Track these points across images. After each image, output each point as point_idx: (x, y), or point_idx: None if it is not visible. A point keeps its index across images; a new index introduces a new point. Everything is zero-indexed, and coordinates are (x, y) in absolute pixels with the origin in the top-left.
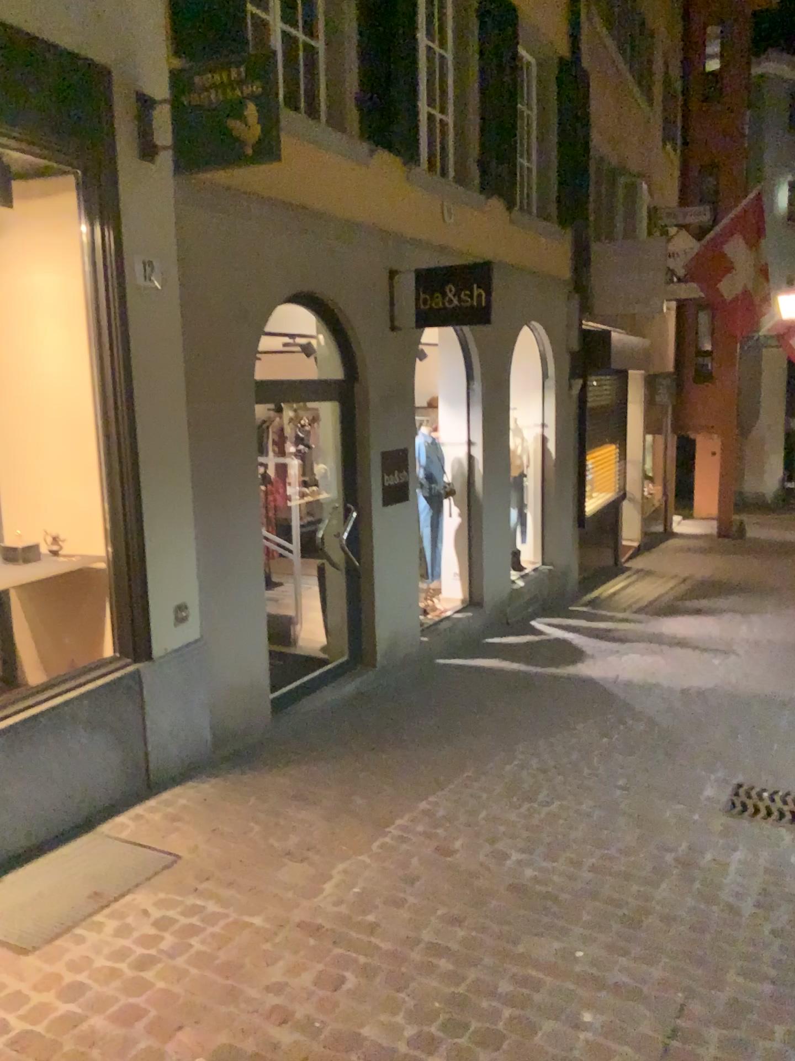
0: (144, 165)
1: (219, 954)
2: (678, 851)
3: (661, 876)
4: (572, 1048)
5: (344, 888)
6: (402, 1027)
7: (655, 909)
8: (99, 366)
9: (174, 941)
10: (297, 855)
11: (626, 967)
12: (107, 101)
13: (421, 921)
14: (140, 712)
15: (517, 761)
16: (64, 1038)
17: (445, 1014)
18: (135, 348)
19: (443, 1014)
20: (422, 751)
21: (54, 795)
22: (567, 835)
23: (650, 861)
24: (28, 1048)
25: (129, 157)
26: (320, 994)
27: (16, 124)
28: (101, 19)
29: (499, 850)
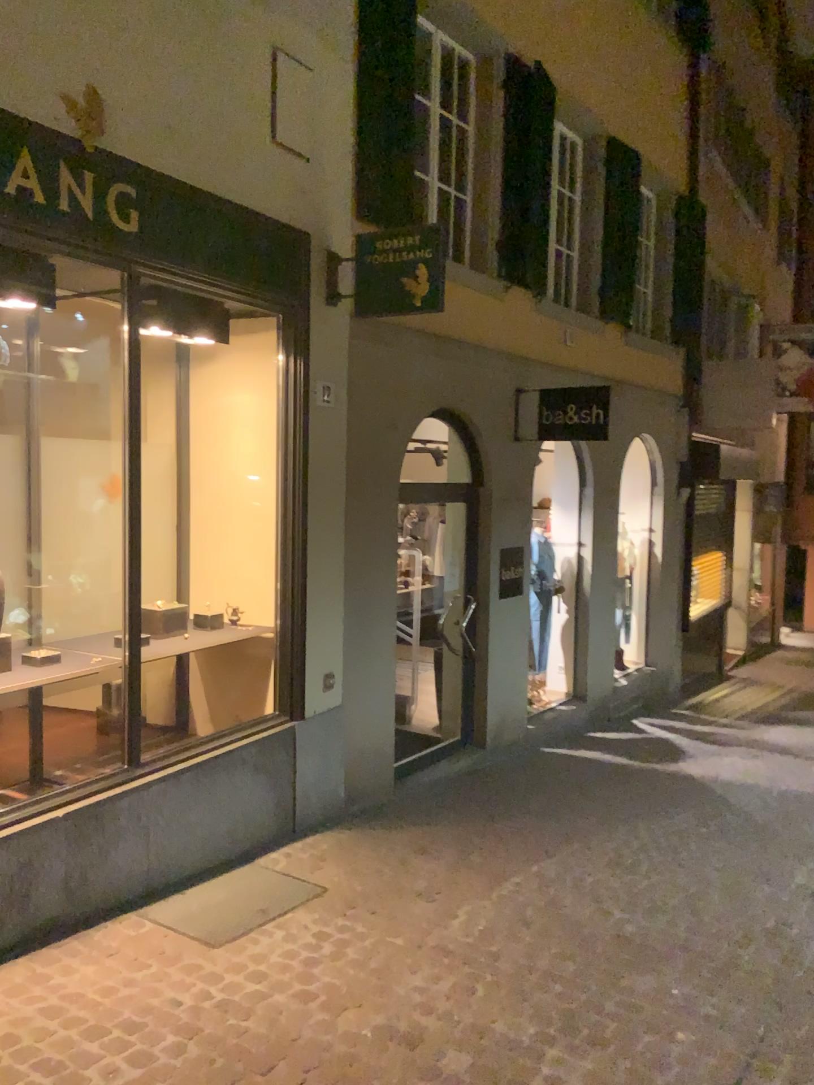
0: (329, 307)
1: (372, 961)
2: (767, 925)
3: (751, 942)
4: (669, 1056)
5: (470, 924)
6: (527, 1027)
7: (743, 966)
8: (282, 469)
9: (333, 948)
10: (427, 896)
11: (716, 1006)
12: (306, 259)
13: (538, 954)
14: (291, 765)
15: (619, 839)
16: (259, 1005)
17: (561, 1022)
18: (311, 455)
19: (559, 1022)
20: (532, 823)
21: (223, 827)
22: (666, 902)
23: (741, 930)
24: (232, 1008)
25: (318, 301)
26: (457, 997)
27: (241, 280)
28: (307, 196)
29: (604, 909)
